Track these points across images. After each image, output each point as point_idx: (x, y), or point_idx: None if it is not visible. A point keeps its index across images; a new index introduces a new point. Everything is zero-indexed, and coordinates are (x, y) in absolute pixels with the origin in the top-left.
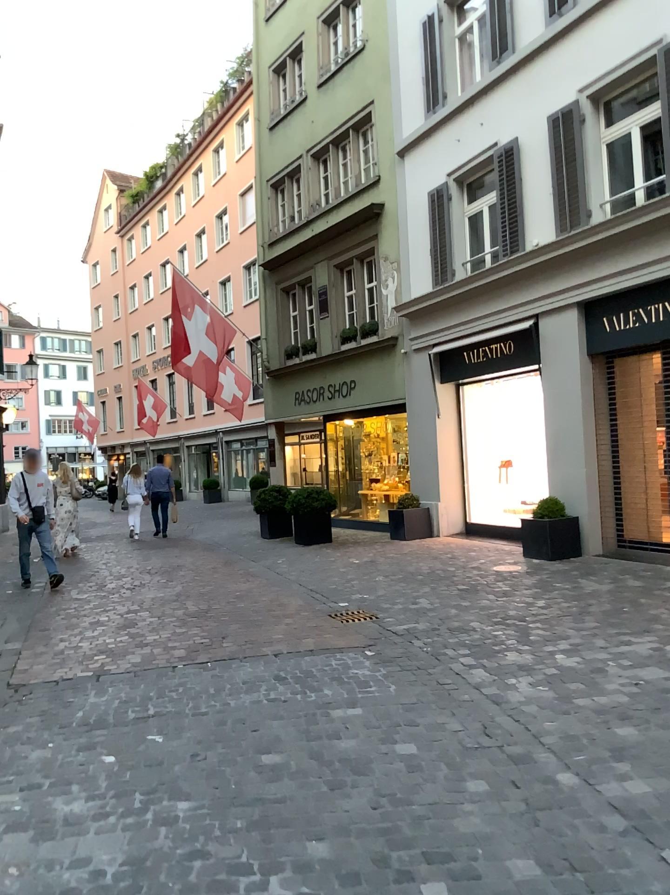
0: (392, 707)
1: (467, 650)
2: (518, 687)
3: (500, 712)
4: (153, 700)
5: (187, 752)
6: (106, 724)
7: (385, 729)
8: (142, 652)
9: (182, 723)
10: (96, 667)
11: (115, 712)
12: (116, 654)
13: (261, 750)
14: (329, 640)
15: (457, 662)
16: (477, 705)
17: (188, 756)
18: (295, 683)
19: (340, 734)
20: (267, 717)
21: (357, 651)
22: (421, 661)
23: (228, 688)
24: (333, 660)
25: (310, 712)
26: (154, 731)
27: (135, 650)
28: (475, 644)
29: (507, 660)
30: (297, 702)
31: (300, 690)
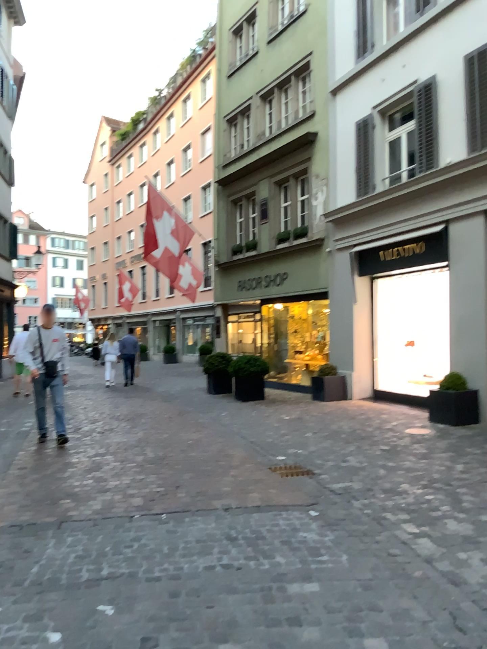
0: (351, 586)
1: (411, 517)
2: (474, 566)
3: (466, 599)
4: (107, 560)
5: (137, 638)
6: (57, 590)
7: (349, 617)
8: (103, 501)
9: (134, 593)
10: (58, 515)
11: (68, 572)
12: (78, 502)
13: (218, 640)
14: (276, 498)
15: (403, 531)
16: (439, 588)
17: (138, 645)
18: (248, 547)
19: (303, 622)
20: (223, 591)
21: (304, 511)
22: (369, 527)
23: (182, 549)
24: (282, 521)
25: (267, 586)
26: (105, 603)
27: (96, 499)
28: (416, 510)
29: (452, 531)
30: (252, 571)
31: (253, 556)
